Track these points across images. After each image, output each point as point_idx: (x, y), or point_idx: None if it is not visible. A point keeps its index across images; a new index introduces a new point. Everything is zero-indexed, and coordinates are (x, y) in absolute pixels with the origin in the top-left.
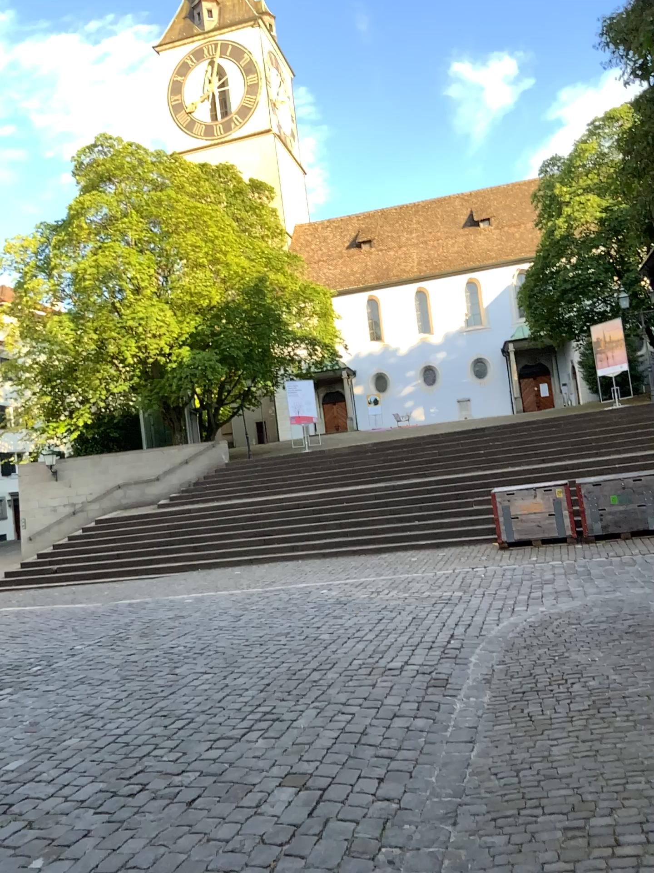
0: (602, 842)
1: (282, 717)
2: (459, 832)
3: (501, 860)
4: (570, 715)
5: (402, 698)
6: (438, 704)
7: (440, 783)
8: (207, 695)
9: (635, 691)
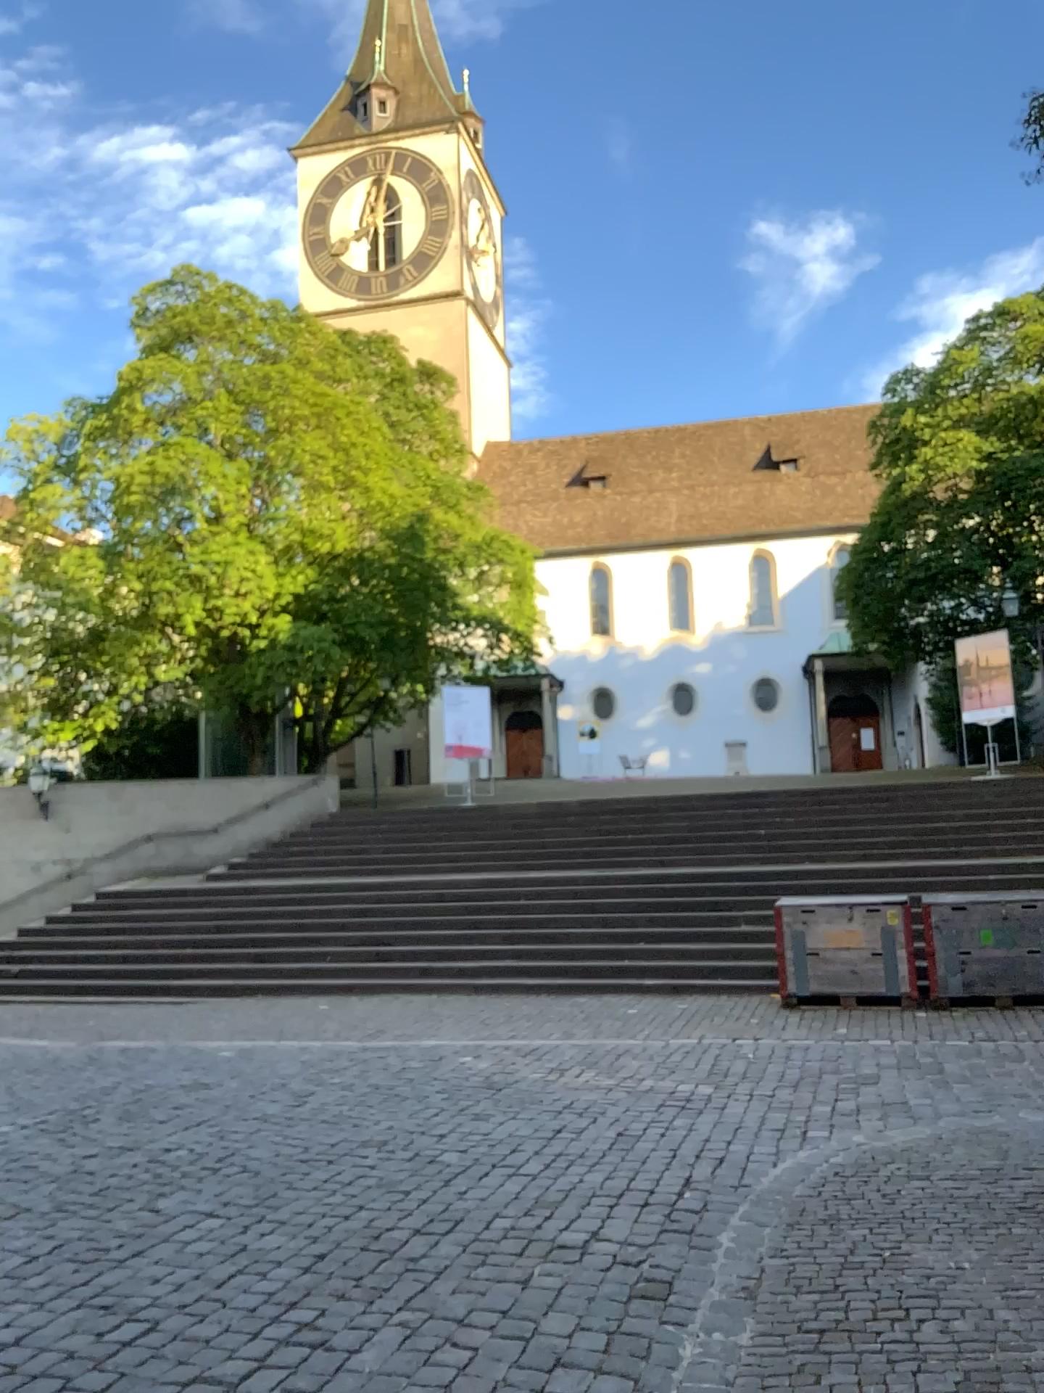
0: None
1: (330, 1345)
2: None
3: None
4: None
5: (579, 1322)
6: (650, 1347)
7: None
8: (200, 1271)
9: None
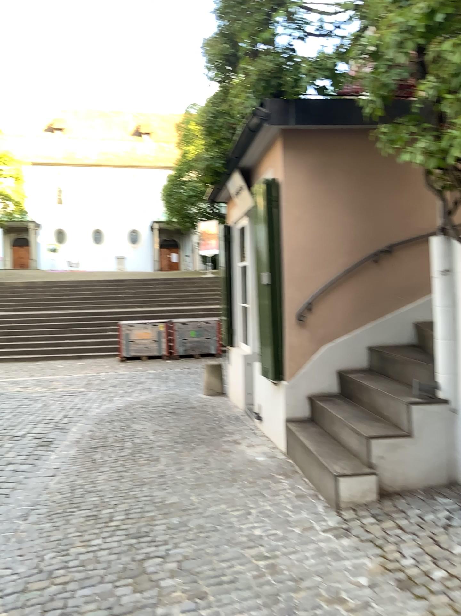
0: (102, 519)
1: None
2: (24, 522)
3: (43, 533)
4: (116, 458)
5: (18, 452)
6: (40, 455)
7: (23, 498)
8: None
9: (157, 444)
